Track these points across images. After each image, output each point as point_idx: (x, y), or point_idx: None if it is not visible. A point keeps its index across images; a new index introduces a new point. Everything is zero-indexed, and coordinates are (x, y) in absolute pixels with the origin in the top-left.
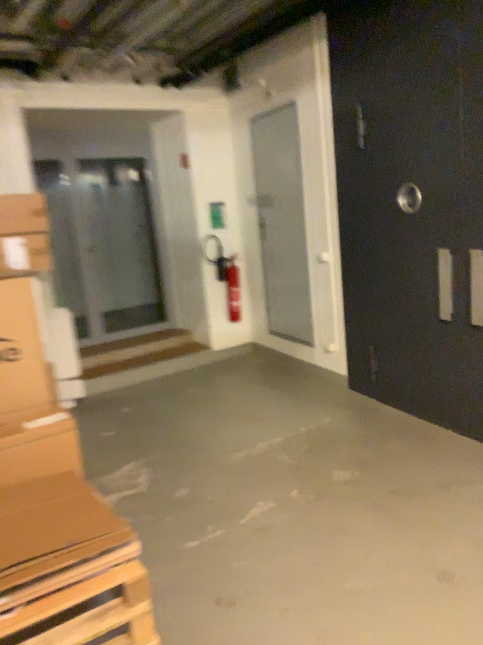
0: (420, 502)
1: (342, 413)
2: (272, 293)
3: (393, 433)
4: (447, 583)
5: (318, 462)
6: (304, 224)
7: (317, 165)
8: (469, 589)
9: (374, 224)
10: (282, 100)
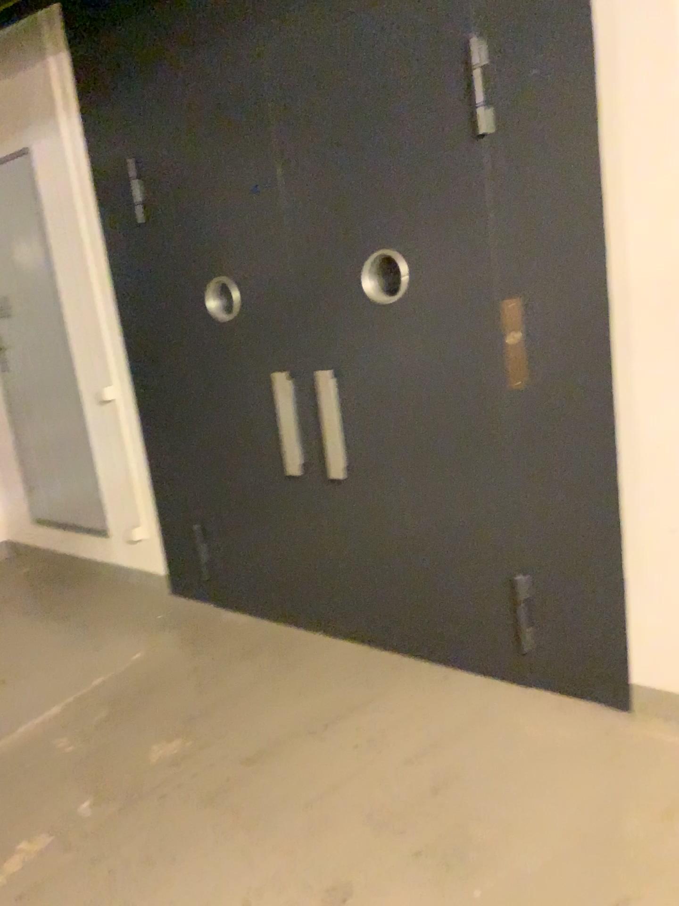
0: (288, 767)
1: (163, 636)
2: (33, 457)
3: (241, 657)
4: (340, 904)
5: (126, 735)
6: (71, 345)
7: (81, 251)
8: (372, 904)
9: (179, 340)
10: (13, 148)
